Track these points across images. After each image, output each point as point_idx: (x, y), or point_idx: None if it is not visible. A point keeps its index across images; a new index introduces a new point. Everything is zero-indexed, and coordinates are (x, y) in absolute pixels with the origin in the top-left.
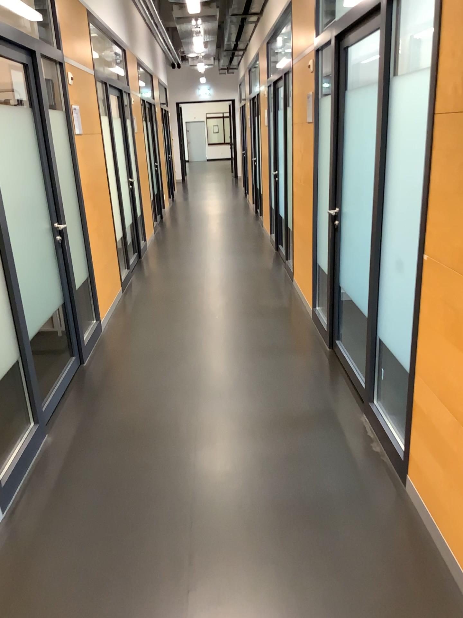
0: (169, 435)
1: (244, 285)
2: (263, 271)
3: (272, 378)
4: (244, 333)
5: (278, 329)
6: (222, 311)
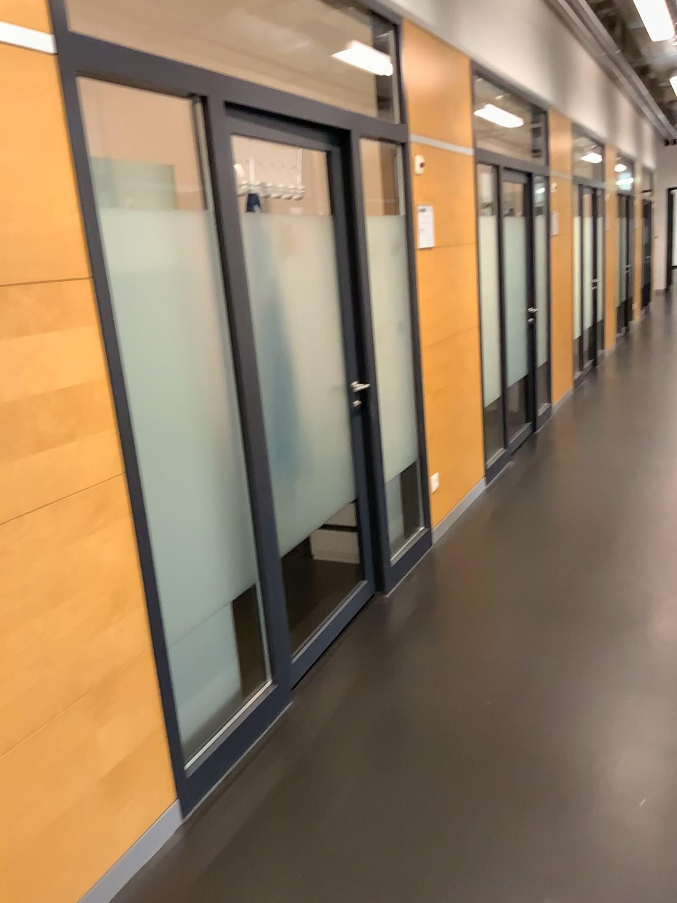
0: (606, 469)
1: None
2: None
3: None
4: None
5: None
6: None
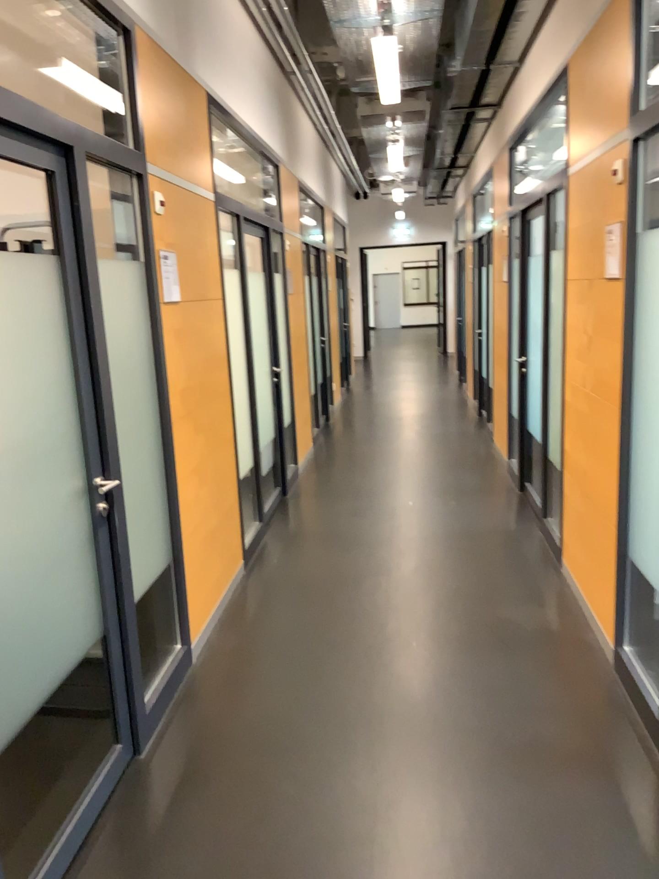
0: None
1: (467, 569)
2: (501, 538)
3: (543, 854)
4: (471, 699)
5: (544, 692)
6: (427, 633)
